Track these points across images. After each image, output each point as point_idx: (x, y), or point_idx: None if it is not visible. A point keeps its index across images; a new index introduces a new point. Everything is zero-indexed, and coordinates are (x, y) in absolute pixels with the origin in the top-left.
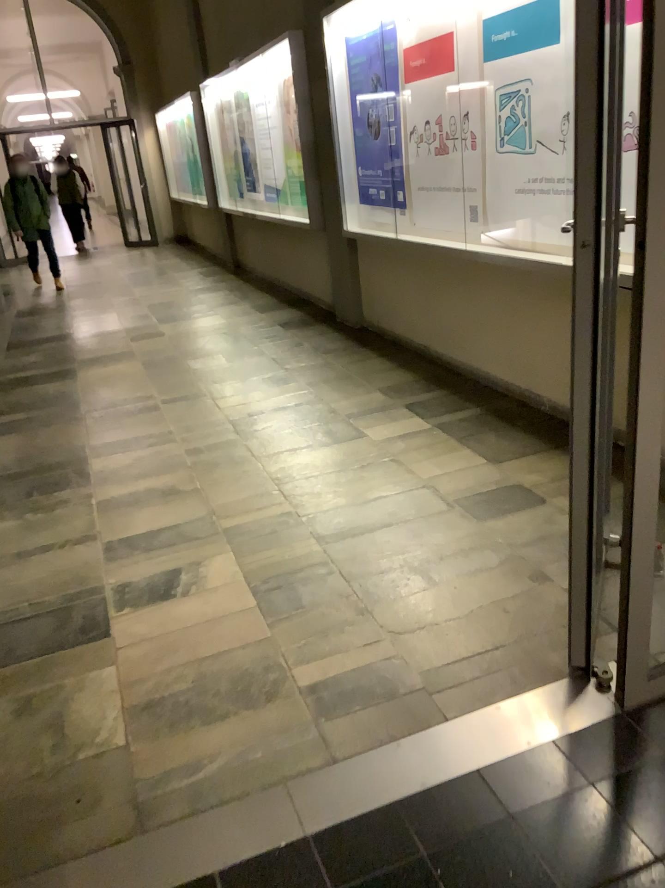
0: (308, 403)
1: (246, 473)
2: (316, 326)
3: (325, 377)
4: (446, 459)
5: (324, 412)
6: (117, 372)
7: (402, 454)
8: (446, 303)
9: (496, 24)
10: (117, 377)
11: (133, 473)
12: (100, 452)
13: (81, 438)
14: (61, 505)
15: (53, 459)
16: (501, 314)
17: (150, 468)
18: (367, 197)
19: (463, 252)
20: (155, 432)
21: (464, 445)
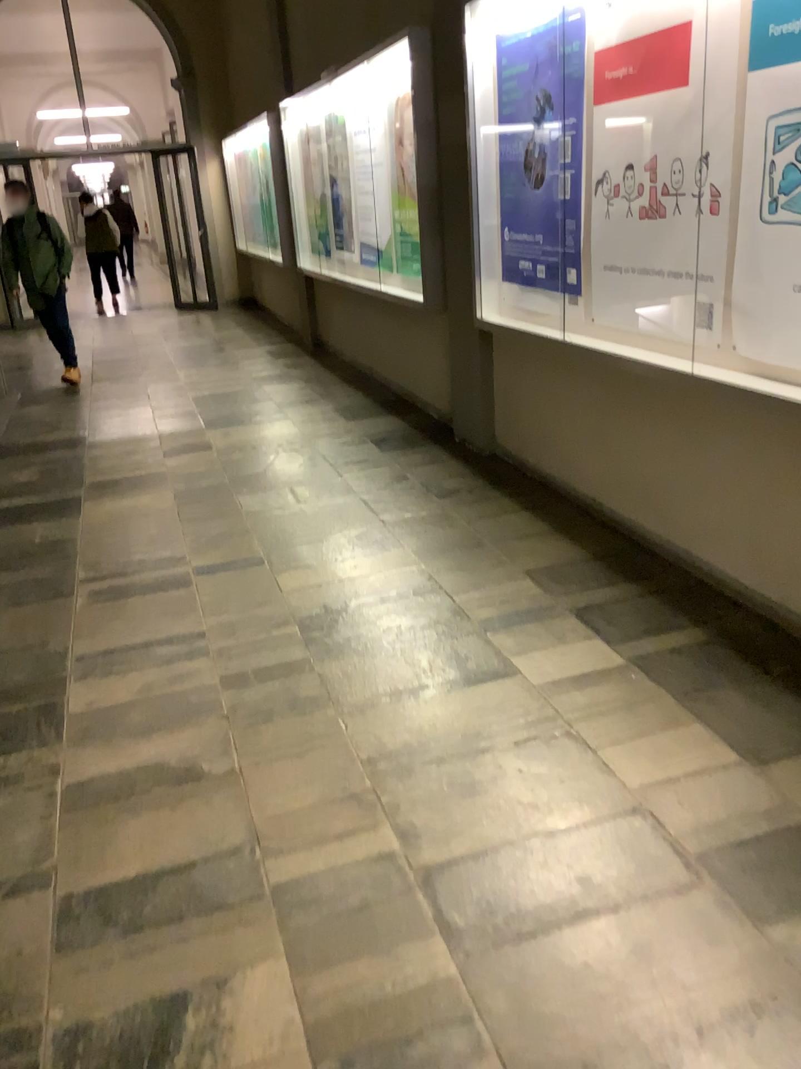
0: (420, 596)
1: (320, 745)
2: (428, 451)
3: (444, 543)
4: (665, 745)
5: (447, 618)
6: (136, 512)
7: (586, 727)
8: (638, 445)
9: (782, 3)
10: (136, 521)
11: (133, 724)
12: (87, 671)
13: (63, 637)
14: (4, 790)
15: (12, 679)
16: (742, 479)
17: (162, 717)
18: (518, 273)
19: (681, 373)
20: (178, 635)
21: (691, 715)
